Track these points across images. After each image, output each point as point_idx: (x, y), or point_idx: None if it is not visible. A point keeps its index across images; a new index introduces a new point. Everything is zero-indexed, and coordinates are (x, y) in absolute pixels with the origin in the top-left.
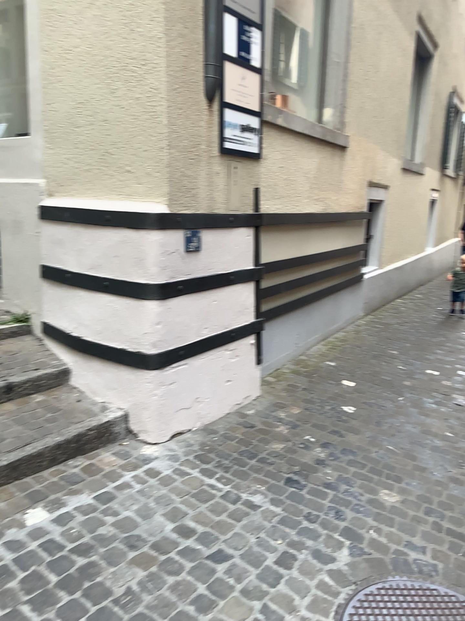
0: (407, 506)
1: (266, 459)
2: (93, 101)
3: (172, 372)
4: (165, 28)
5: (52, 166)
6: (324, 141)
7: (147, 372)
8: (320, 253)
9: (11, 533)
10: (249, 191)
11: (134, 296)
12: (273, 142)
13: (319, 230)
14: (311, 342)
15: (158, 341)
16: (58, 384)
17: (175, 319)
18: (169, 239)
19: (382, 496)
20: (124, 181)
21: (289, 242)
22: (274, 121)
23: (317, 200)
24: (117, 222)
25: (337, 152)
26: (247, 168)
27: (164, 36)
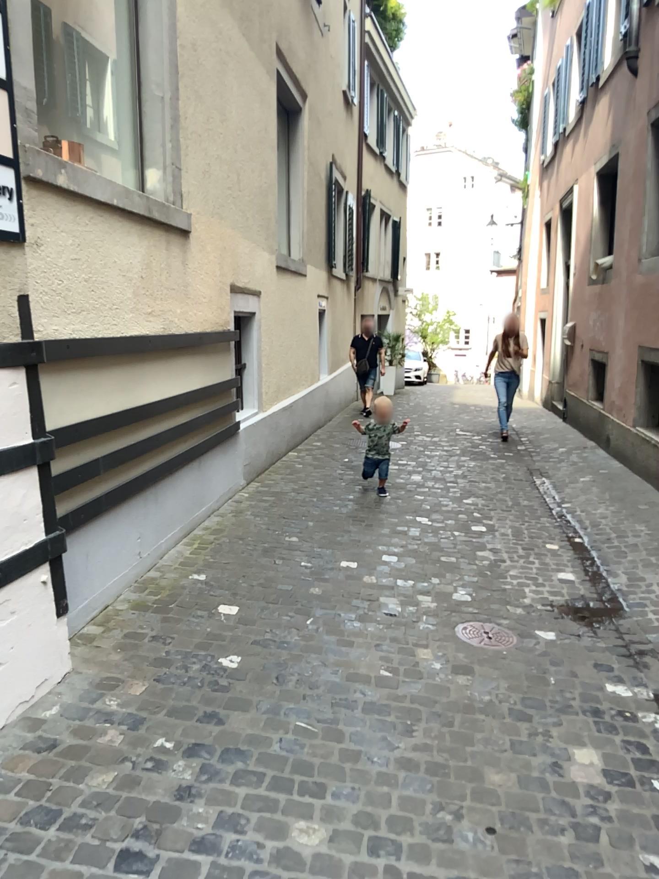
0: (342, 852)
1: (75, 822)
2: None
3: None
4: None
5: None
6: (152, 218)
7: None
8: (164, 399)
9: None
10: (9, 302)
11: None
12: (56, 214)
13: (159, 363)
14: (162, 546)
15: None
16: None
17: None
18: None
19: (299, 843)
20: None
21: (105, 386)
22: (53, 178)
23: (150, 315)
24: None
25: (176, 238)
26: (1, 258)
27: None
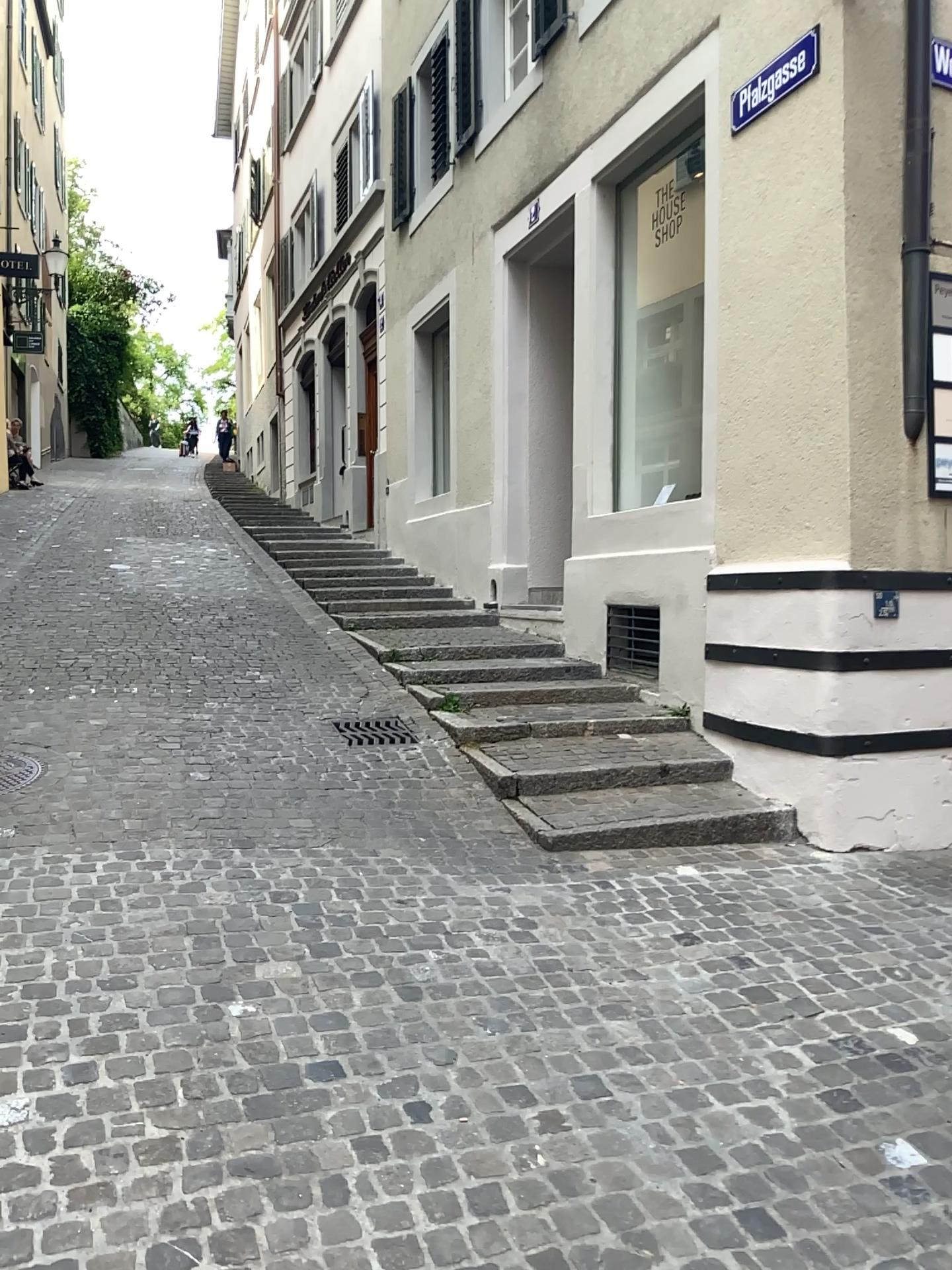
0: None
1: None
2: (769, 454)
3: (854, 765)
4: (845, 372)
5: (724, 529)
6: None
7: (821, 758)
8: None
9: (664, 872)
10: None
11: (807, 667)
12: None
13: None
14: None
15: (835, 721)
16: (720, 777)
17: (858, 698)
18: (850, 601)
19: None
20: (801, 539)
21: None
22: None
23: None
24: (789, 583)
25: None
26: None
27: (844, 381)
